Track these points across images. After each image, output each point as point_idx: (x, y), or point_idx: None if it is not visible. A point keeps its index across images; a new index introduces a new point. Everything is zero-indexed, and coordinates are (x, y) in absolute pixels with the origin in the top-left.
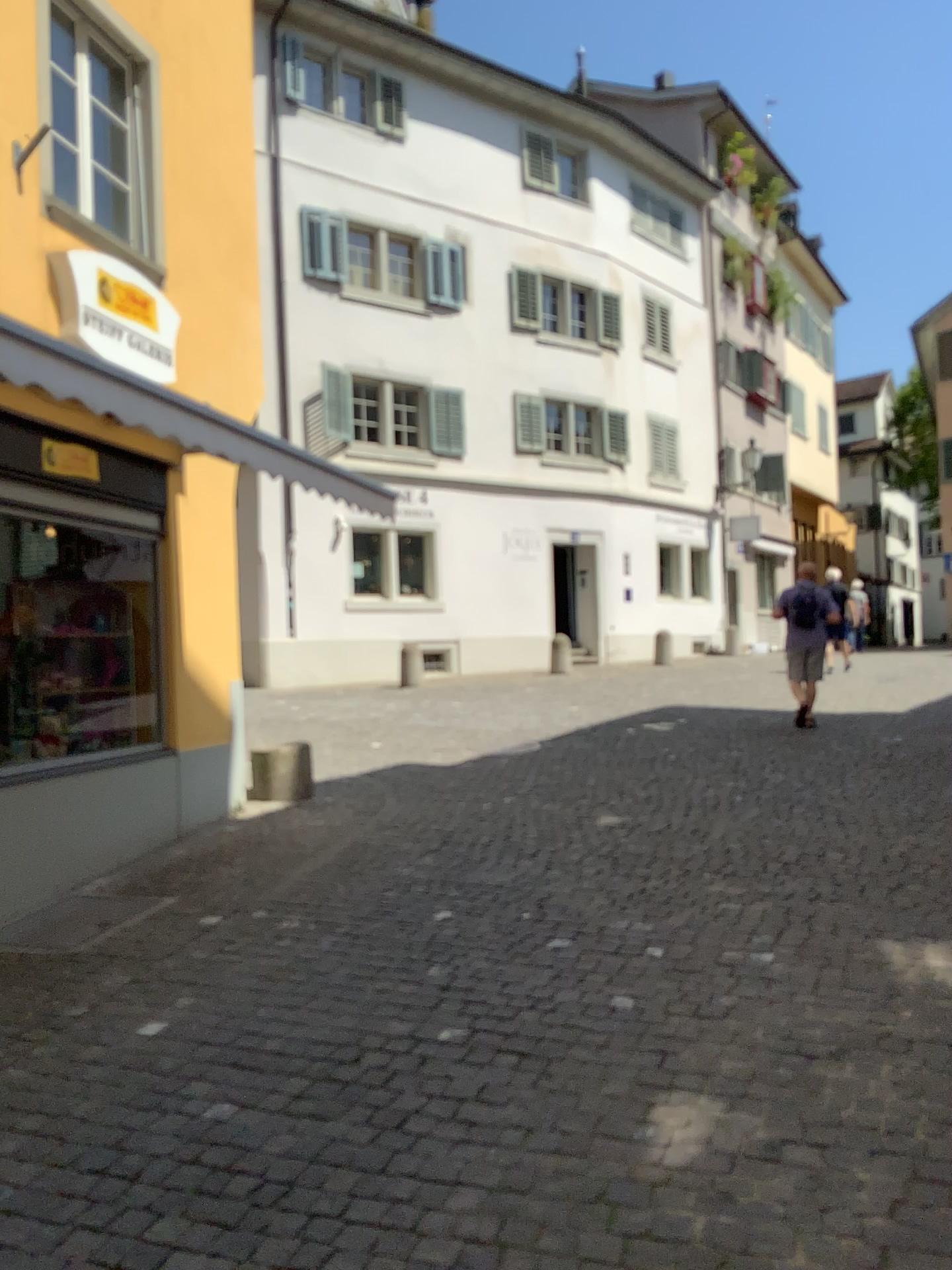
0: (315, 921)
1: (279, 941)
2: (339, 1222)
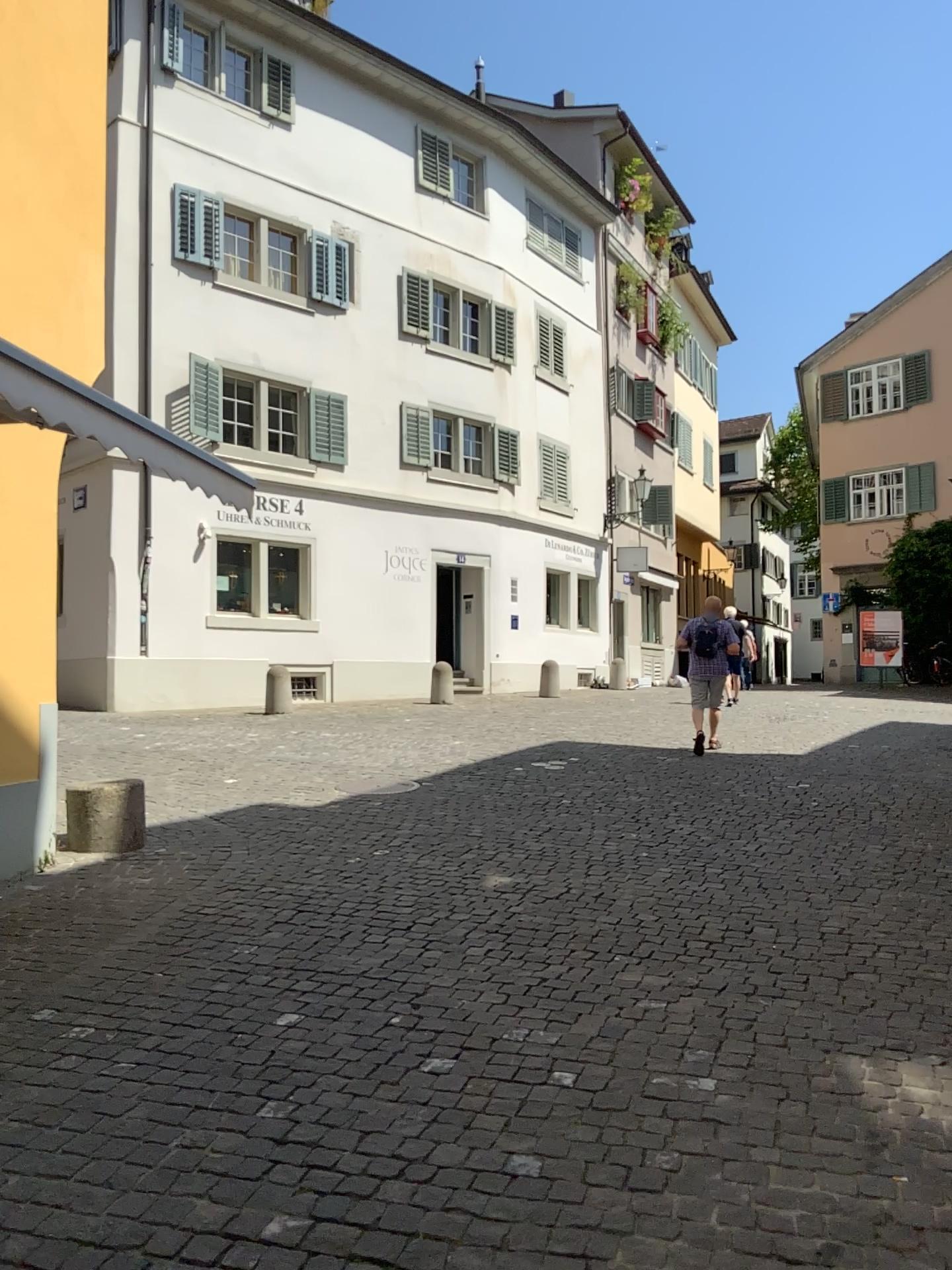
0: (114, 1029)
1: (59, 1061)
2: None
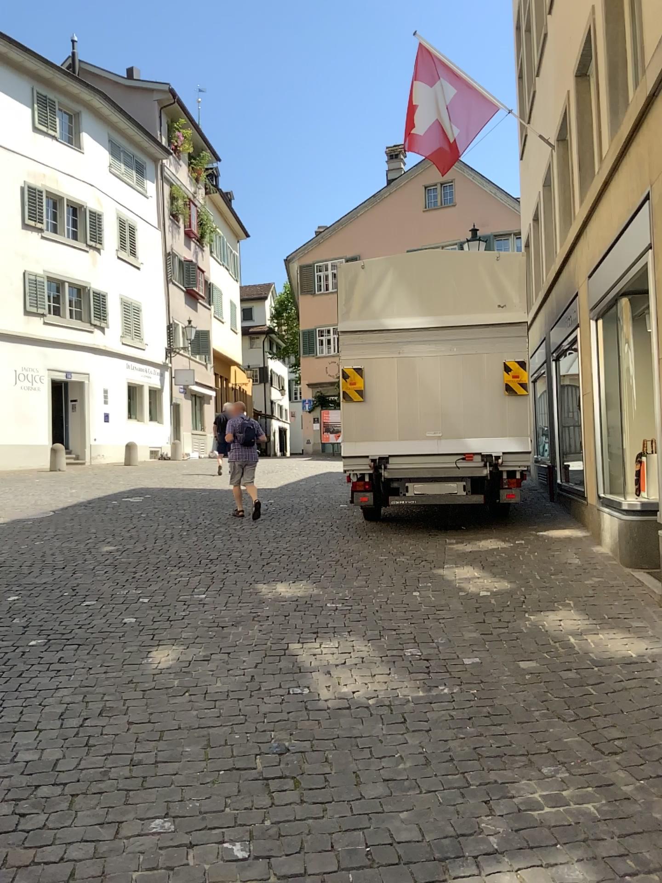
0: None
1: None
2: (0, 706)
